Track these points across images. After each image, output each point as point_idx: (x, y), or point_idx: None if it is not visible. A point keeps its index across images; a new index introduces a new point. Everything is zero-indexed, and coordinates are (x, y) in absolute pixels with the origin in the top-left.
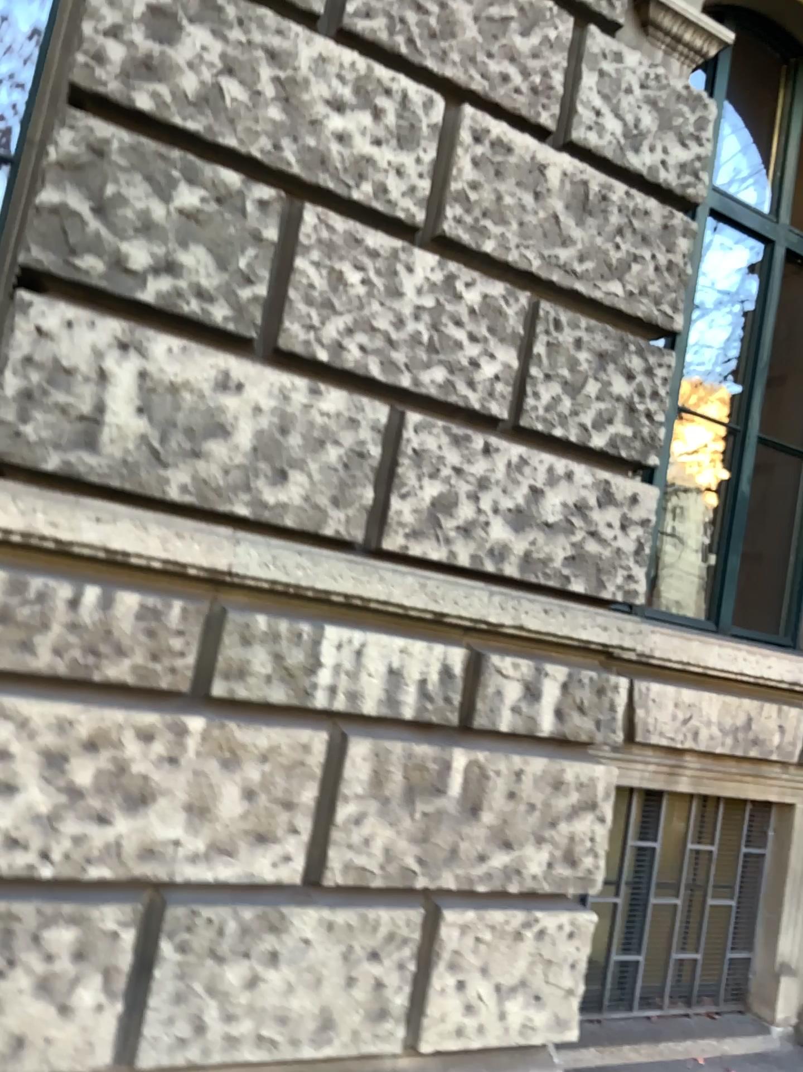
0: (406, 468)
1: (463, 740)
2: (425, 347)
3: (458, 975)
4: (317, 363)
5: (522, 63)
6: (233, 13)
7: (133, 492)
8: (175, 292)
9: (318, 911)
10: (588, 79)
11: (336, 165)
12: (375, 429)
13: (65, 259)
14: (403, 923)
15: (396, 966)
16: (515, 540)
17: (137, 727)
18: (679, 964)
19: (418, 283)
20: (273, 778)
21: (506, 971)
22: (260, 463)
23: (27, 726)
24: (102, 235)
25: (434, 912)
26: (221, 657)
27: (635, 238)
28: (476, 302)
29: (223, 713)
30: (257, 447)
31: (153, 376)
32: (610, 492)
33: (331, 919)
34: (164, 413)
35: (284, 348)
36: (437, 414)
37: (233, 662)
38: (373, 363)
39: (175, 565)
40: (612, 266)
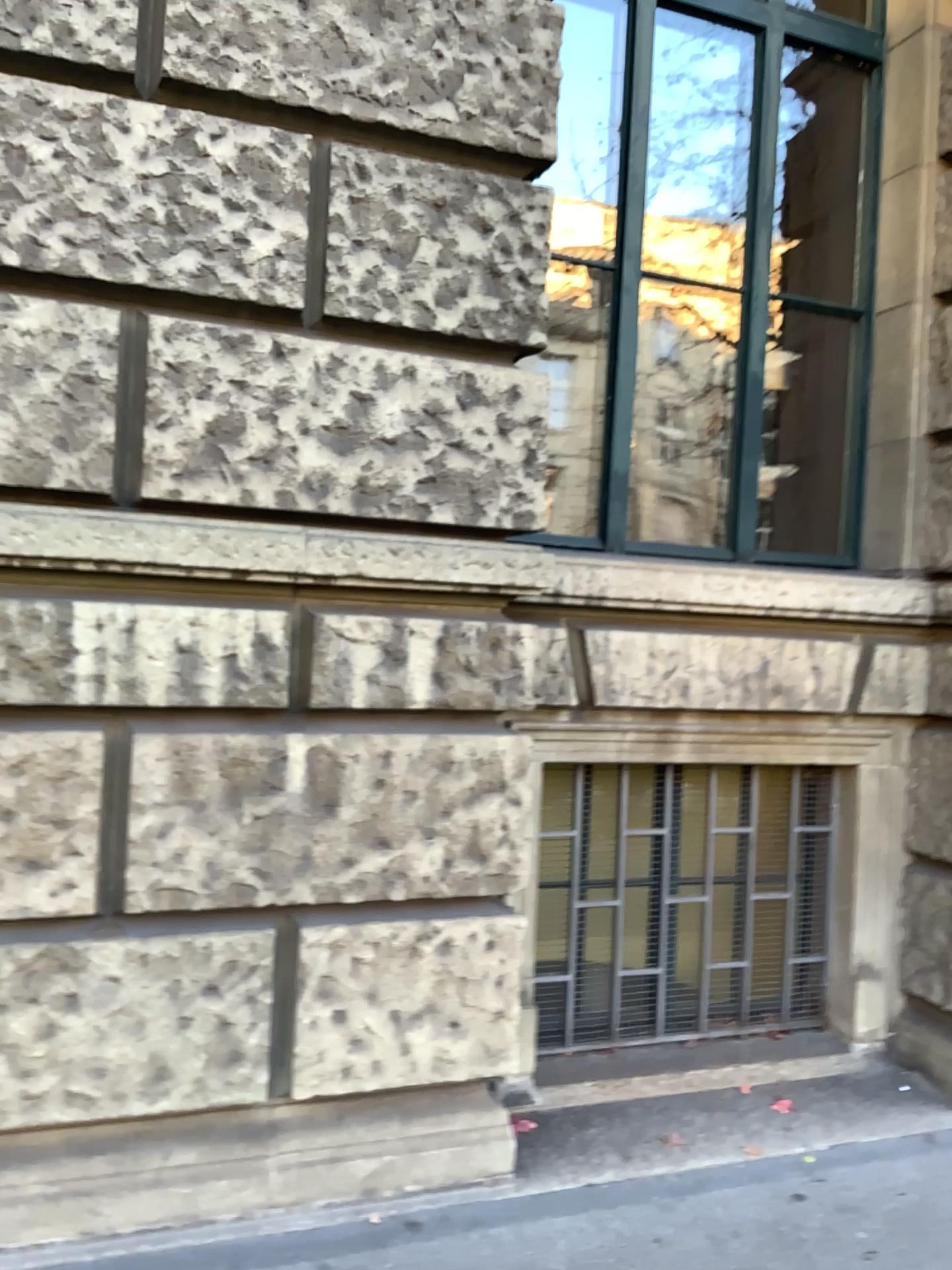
0: (161, 392)
1: (300, 724)
2: (165, 231)
3: (335, 1005)
4: (9, 272)
5: None
6: None
7: None
8: None
9: (124, 944)
10: None
11: None
12: (108, 346)
13: None
14: (247, 949)
15: (245, 1001)
16: (338, 465)
17: None
18: (720, 974)
19: (144, 146)
20: (36, 793)
21: (404, 997)
22: None
23: None
24: None
25: (288, 933)
26: None
27: (468, 40)
28: (235, 161)
29: None
30: None
31: None
32: (474, 387)
33: (143, 952)
34: None
35: None
36: (197, 316)
37: None
38: (91, 262)
39: None
40: (437, 83)
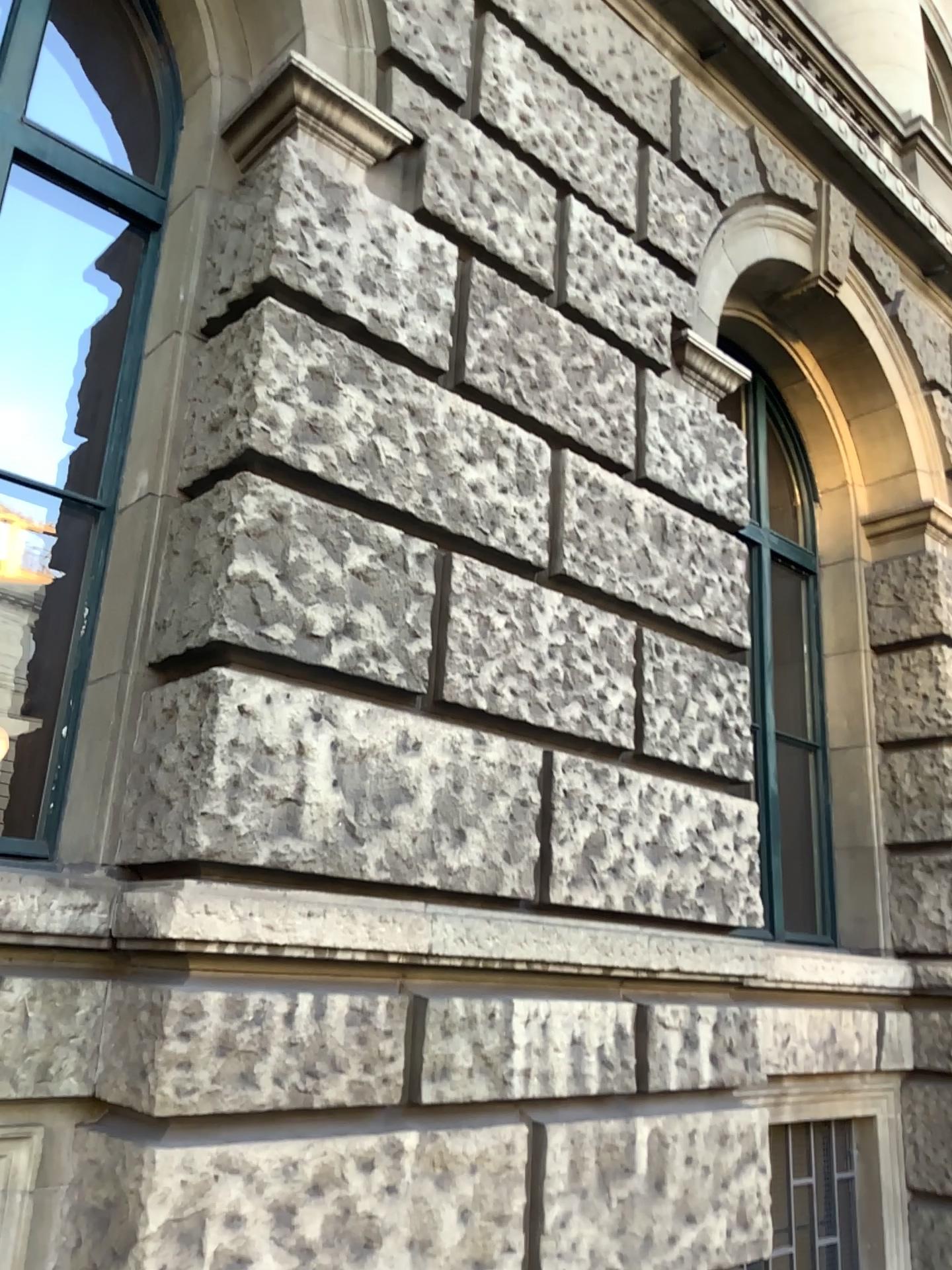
0: (561, 814)
1: (641, 1106)
2: (561, 685)
3: None
4: (477, 713)
5: (599, 404)
6: (377, 370)
7: (336, 877)
8: (352, 653)
9: None
10: (649, 416)
11: (471, 510)
12: (532, 775)
13: (251, 627)
14: None
15: None
16: (657, 876)
17: (359, 1156)
18: None
19: (547, 620)
20: (486, 1190)
21: None
22: (440, 827)
23: (258, 1179)
24: (288, 600)
25: None
26: (426, 1054)
27: (704, 561)
28: (594, 635)
29: (433, 1121)
30: (437, 810)
31: (344, 745)
32: (720, 813)
33: None
34: (355, 784)
35: (448, 700)
36: (578, 753)
37: (437, 1058)
38: (521, 707)
39: (378, 955)
40: (692, 588)
